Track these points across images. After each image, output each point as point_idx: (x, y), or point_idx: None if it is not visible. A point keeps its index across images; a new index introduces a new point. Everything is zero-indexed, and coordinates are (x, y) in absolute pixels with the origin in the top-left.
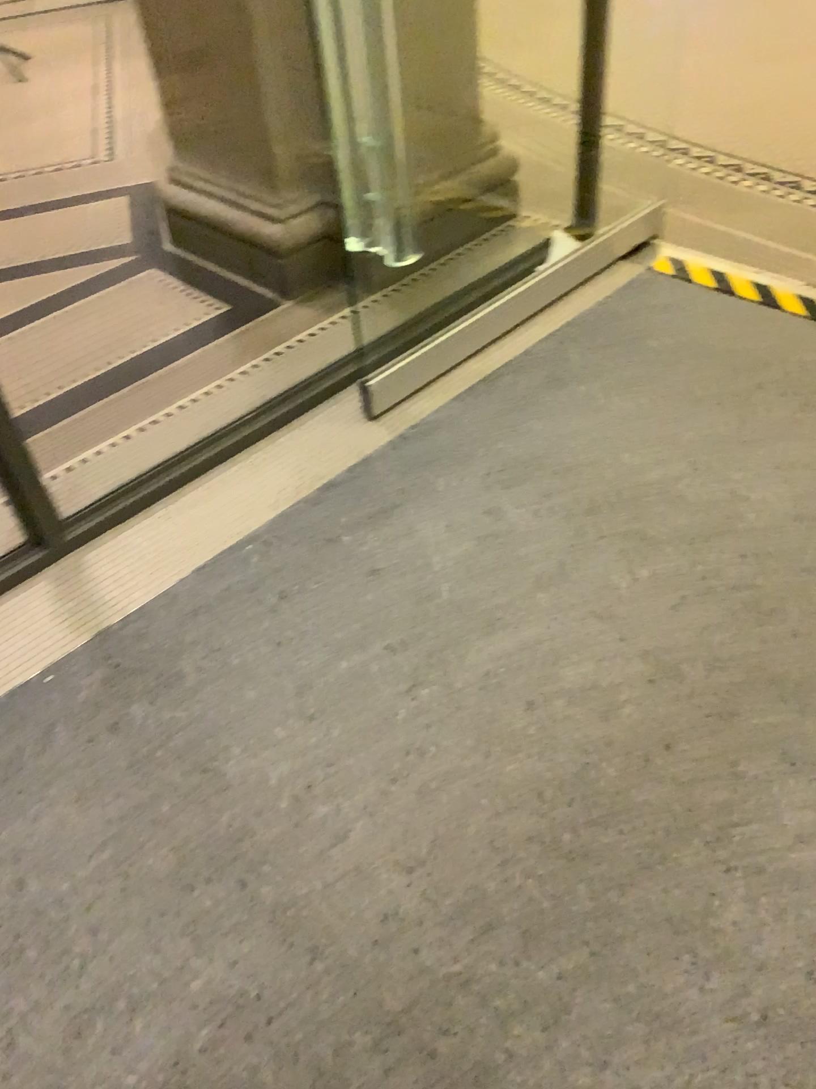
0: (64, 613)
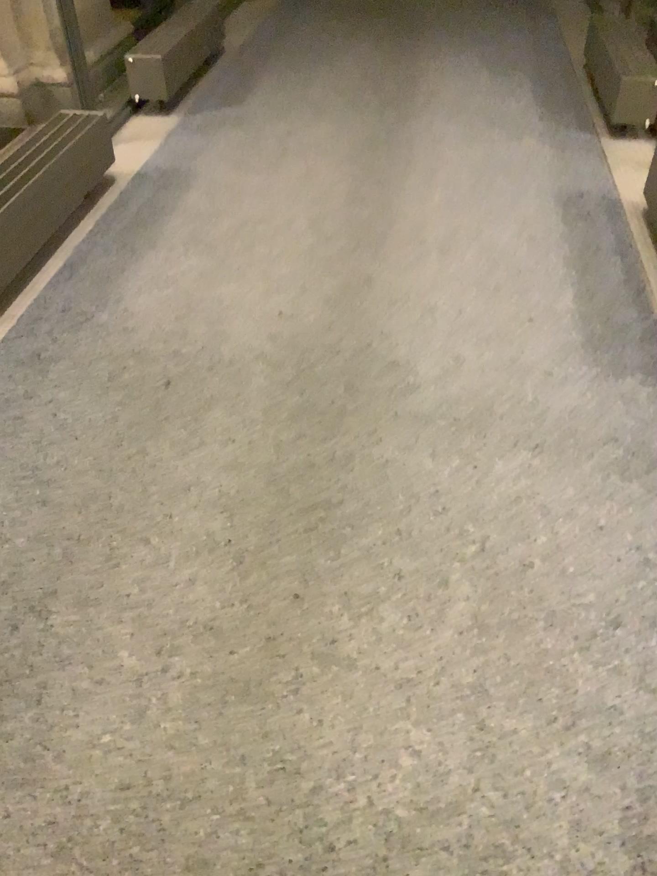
0: None
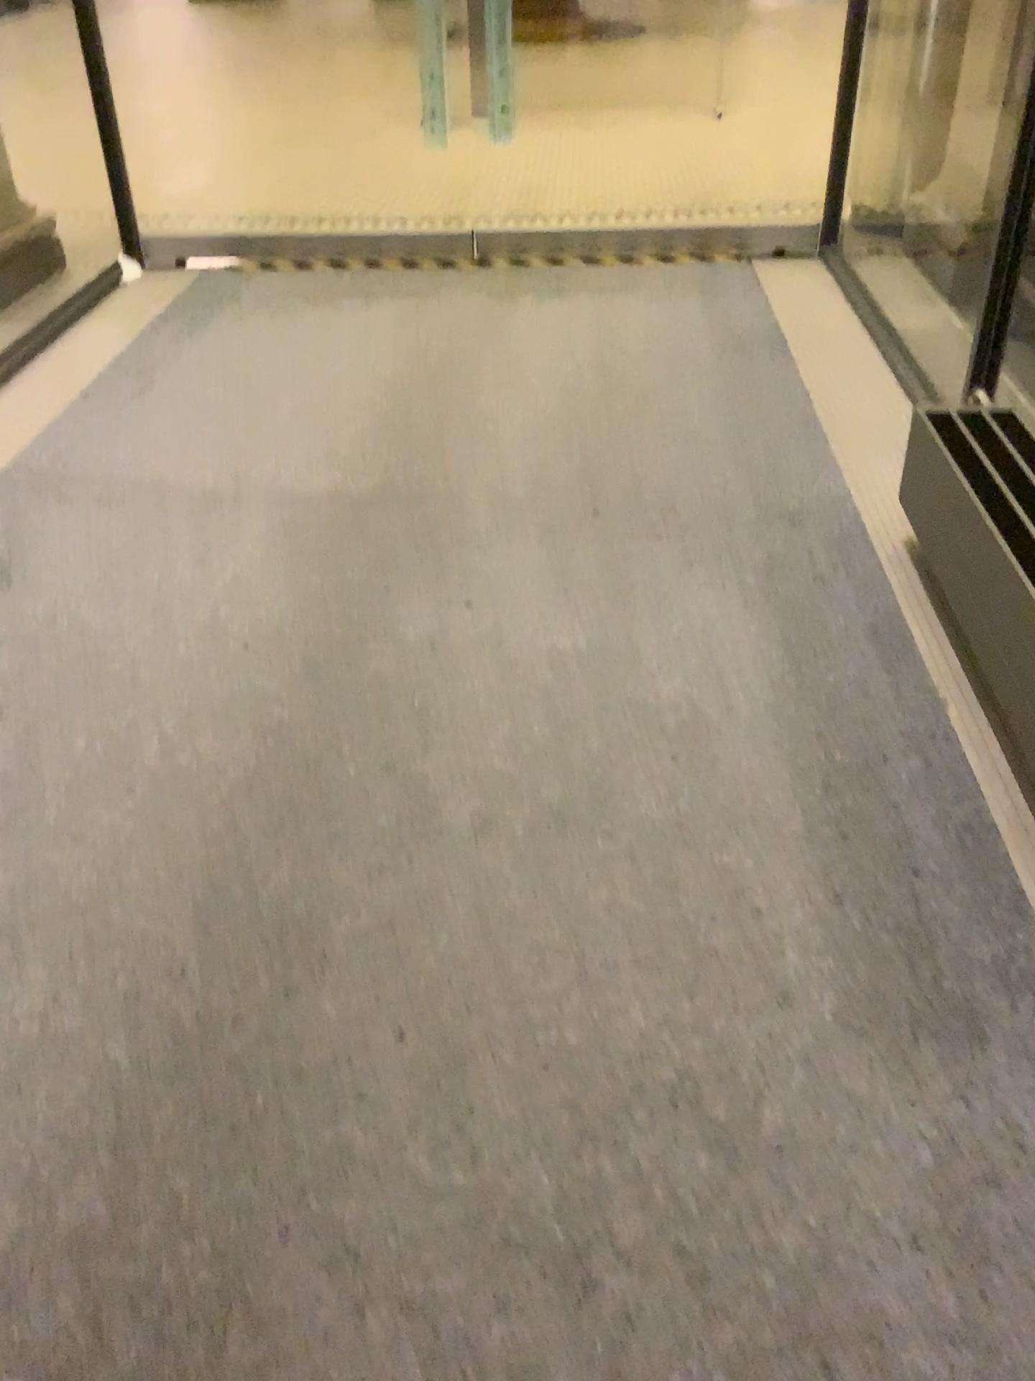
0: None
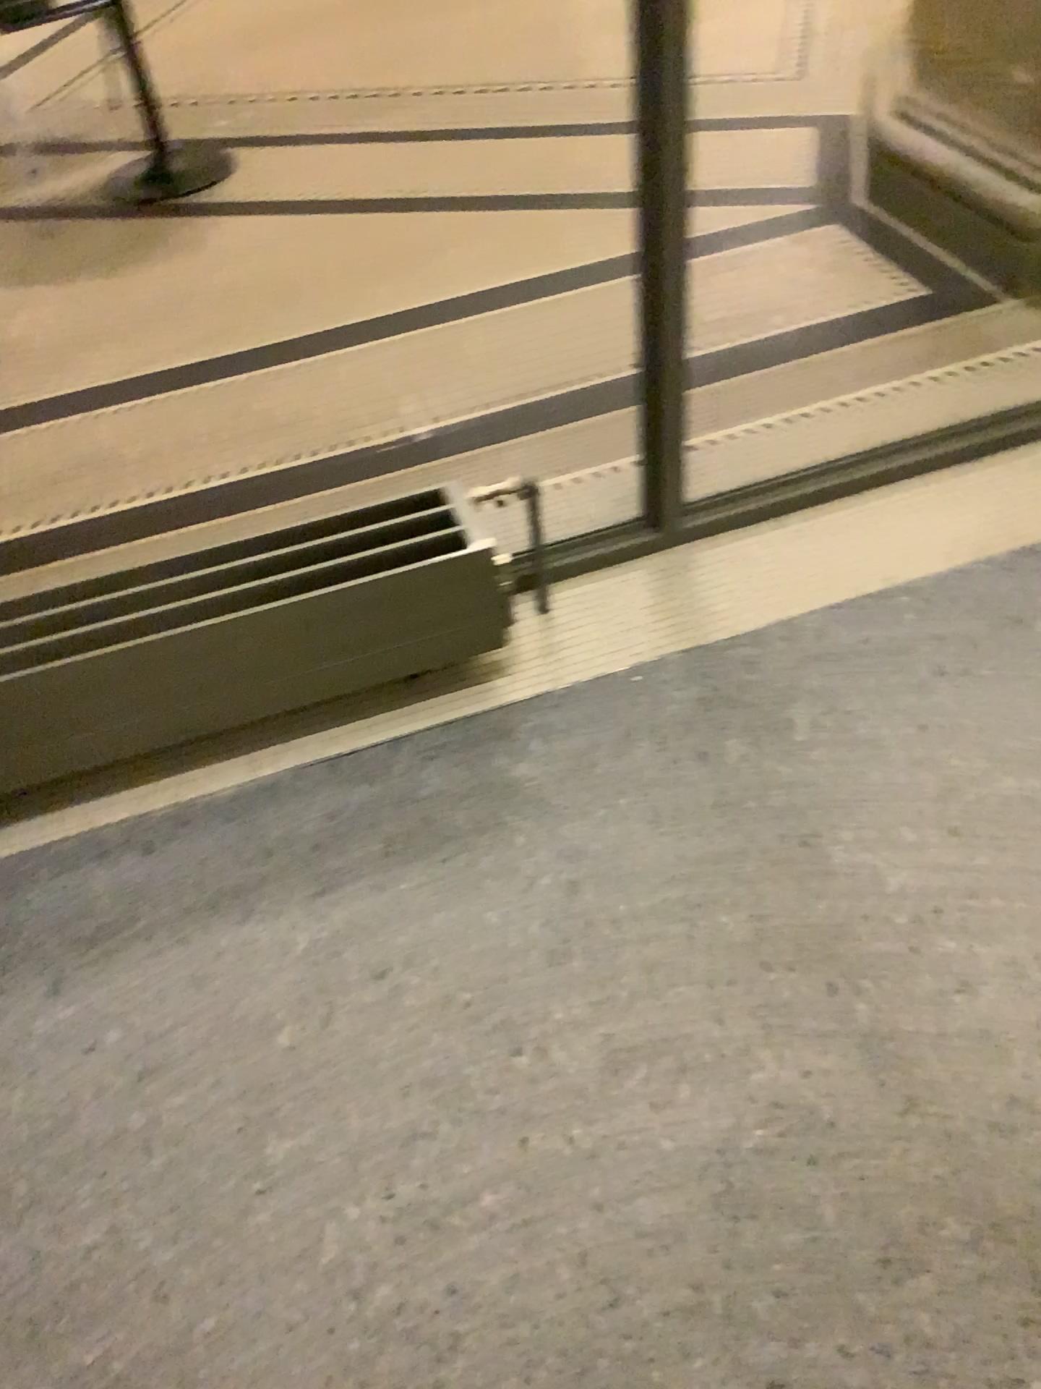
0: (660, 613)
